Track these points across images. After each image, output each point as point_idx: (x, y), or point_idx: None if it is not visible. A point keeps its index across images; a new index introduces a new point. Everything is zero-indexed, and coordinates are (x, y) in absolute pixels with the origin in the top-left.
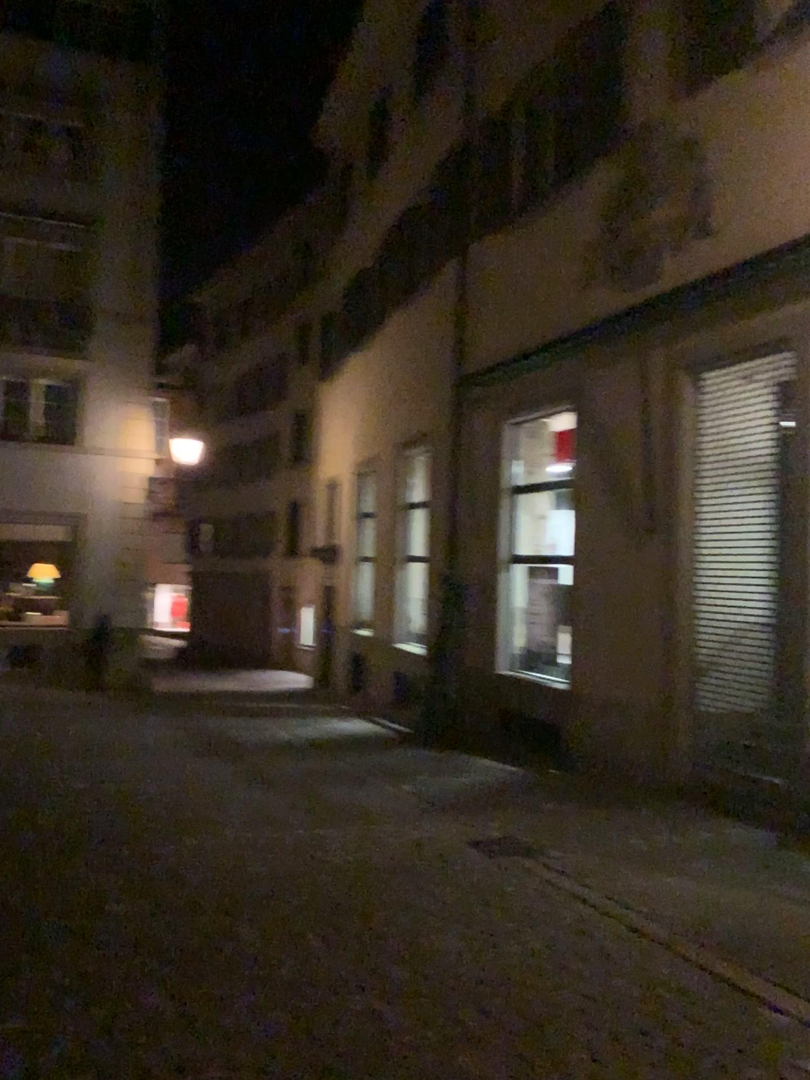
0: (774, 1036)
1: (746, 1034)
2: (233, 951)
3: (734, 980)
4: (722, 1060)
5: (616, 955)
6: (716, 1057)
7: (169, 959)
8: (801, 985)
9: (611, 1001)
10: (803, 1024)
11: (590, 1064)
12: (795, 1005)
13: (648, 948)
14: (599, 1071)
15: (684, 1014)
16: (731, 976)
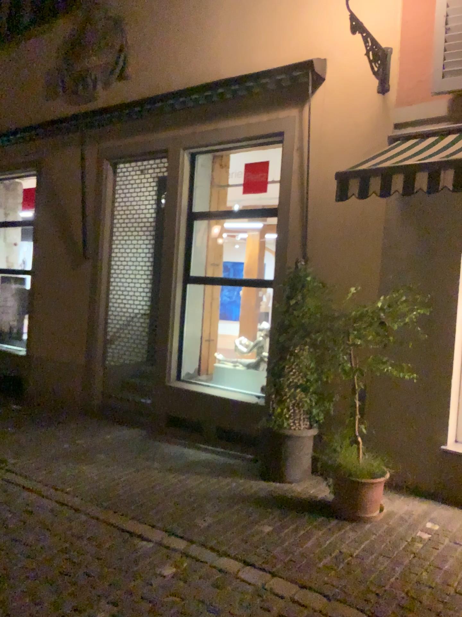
0: (145, 555)
1: (129, 558)
2: None
3: (123, 525)
4: (115, 579)
5: (51, 523)
6: (112, 577)
7: None
8: (160, 520)
9: (46, 556)
10: (161, 543)
11: (29, 604)
12: (156, 533)
13: (72, 515)
14: (36, 607)
15: (93, 554)
16: (121, 523)
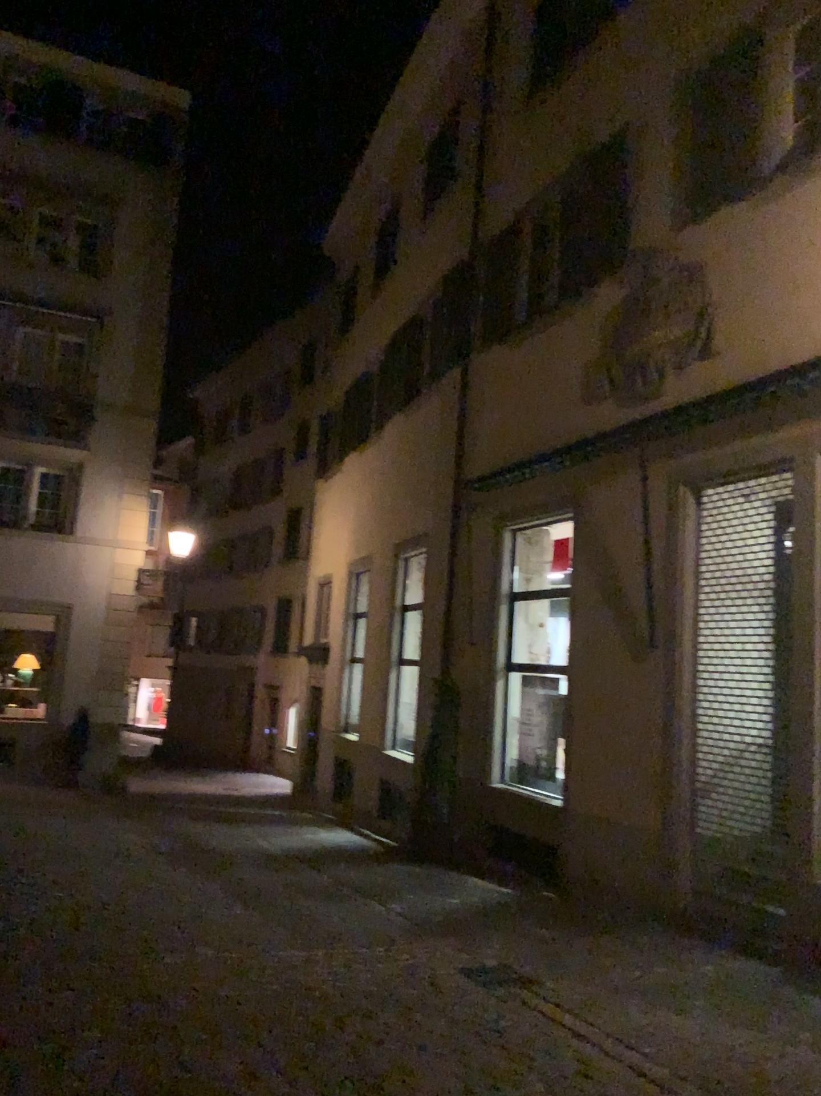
0: None
1: None
2: (211, 1087)
3: None
4: None
5: None
6: None
7: (143, 1095)
8: None
9: None
10: None
11: None
12: None
13: None
14: None
15: None
16: None
